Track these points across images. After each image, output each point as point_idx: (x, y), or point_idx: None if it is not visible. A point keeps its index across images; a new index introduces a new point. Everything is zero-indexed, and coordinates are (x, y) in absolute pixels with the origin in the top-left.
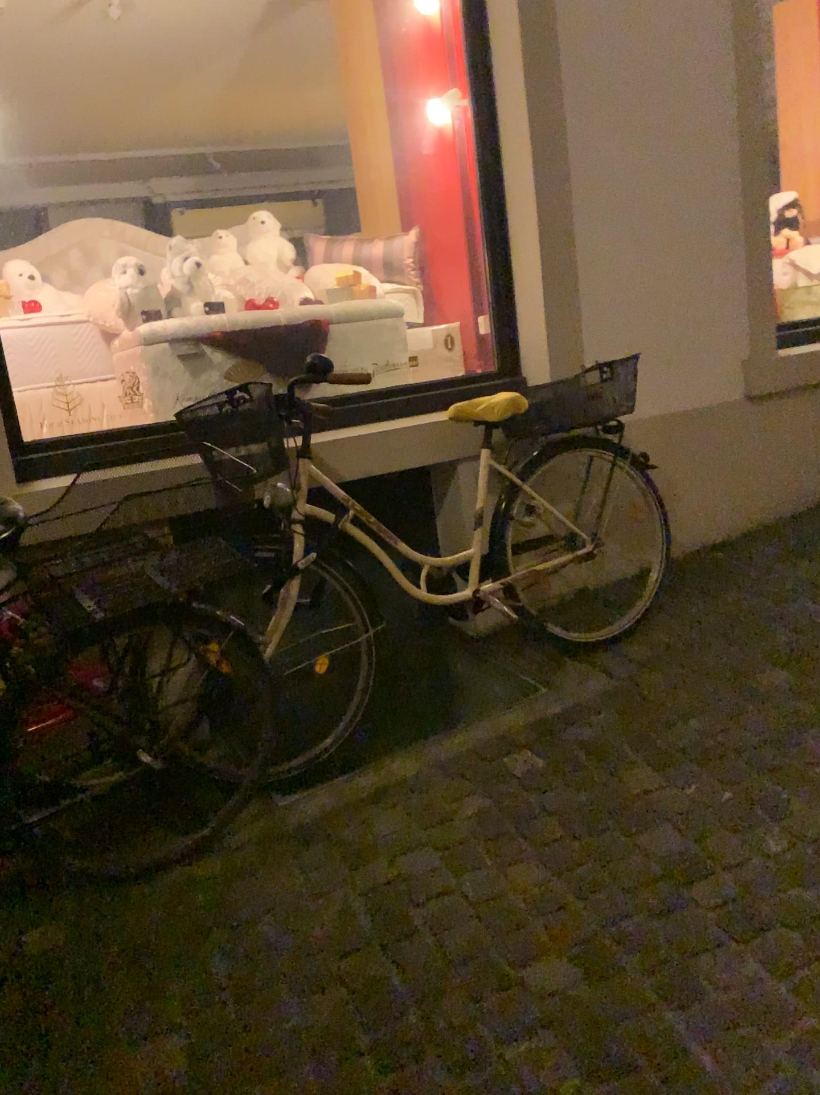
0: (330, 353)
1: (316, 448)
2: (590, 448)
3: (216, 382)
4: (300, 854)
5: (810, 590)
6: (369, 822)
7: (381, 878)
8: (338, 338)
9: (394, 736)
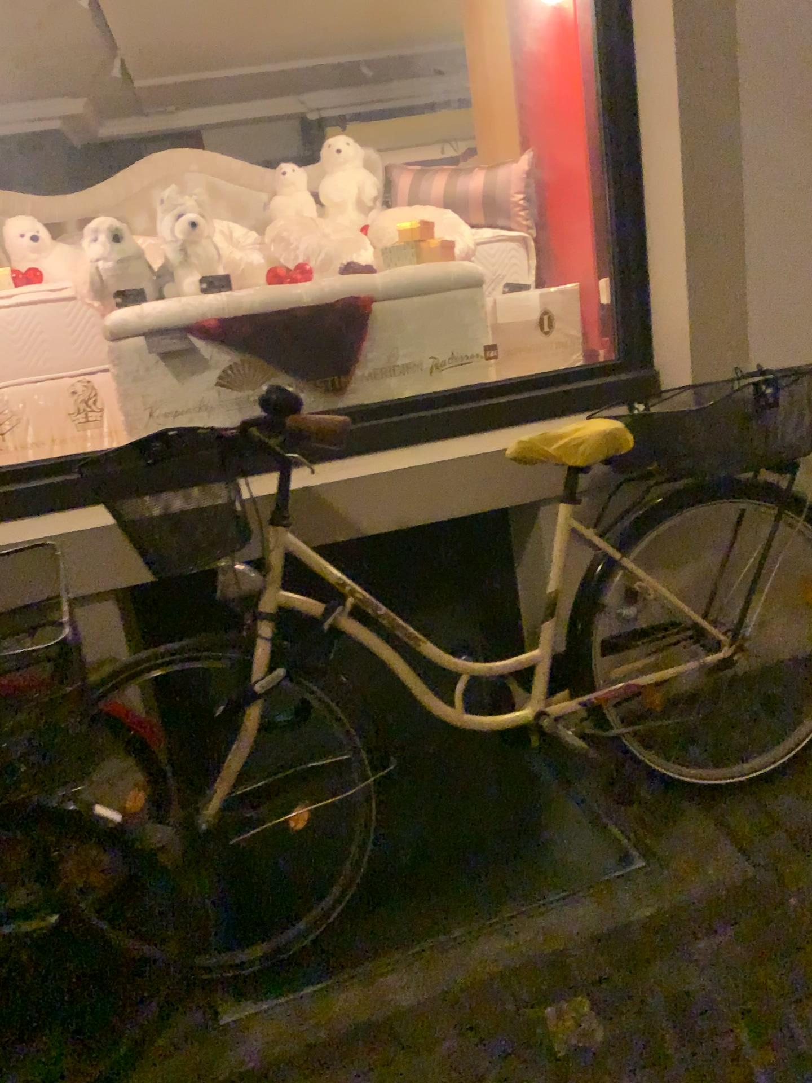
0: (373, 342)
1: (321, 494)
2: (738, 499)
3: (210, 388)
4: None
5: None
6: None
7: None
8: (386, 321)
9: (406, 915)
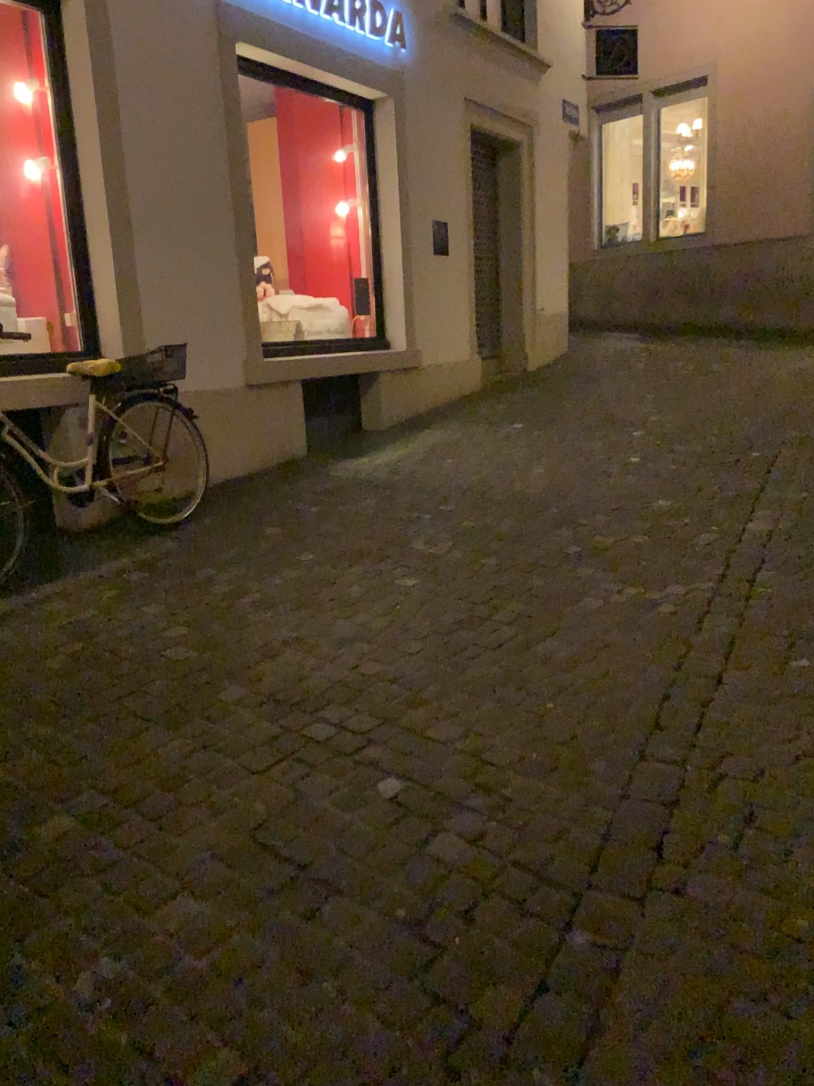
0: None
1: None
2: (159, 401)
3: None
4: (9, 620)
5: (292, 493)
6: (49, 604)
7: (69, 618)
8: None
9: (45, 575)
